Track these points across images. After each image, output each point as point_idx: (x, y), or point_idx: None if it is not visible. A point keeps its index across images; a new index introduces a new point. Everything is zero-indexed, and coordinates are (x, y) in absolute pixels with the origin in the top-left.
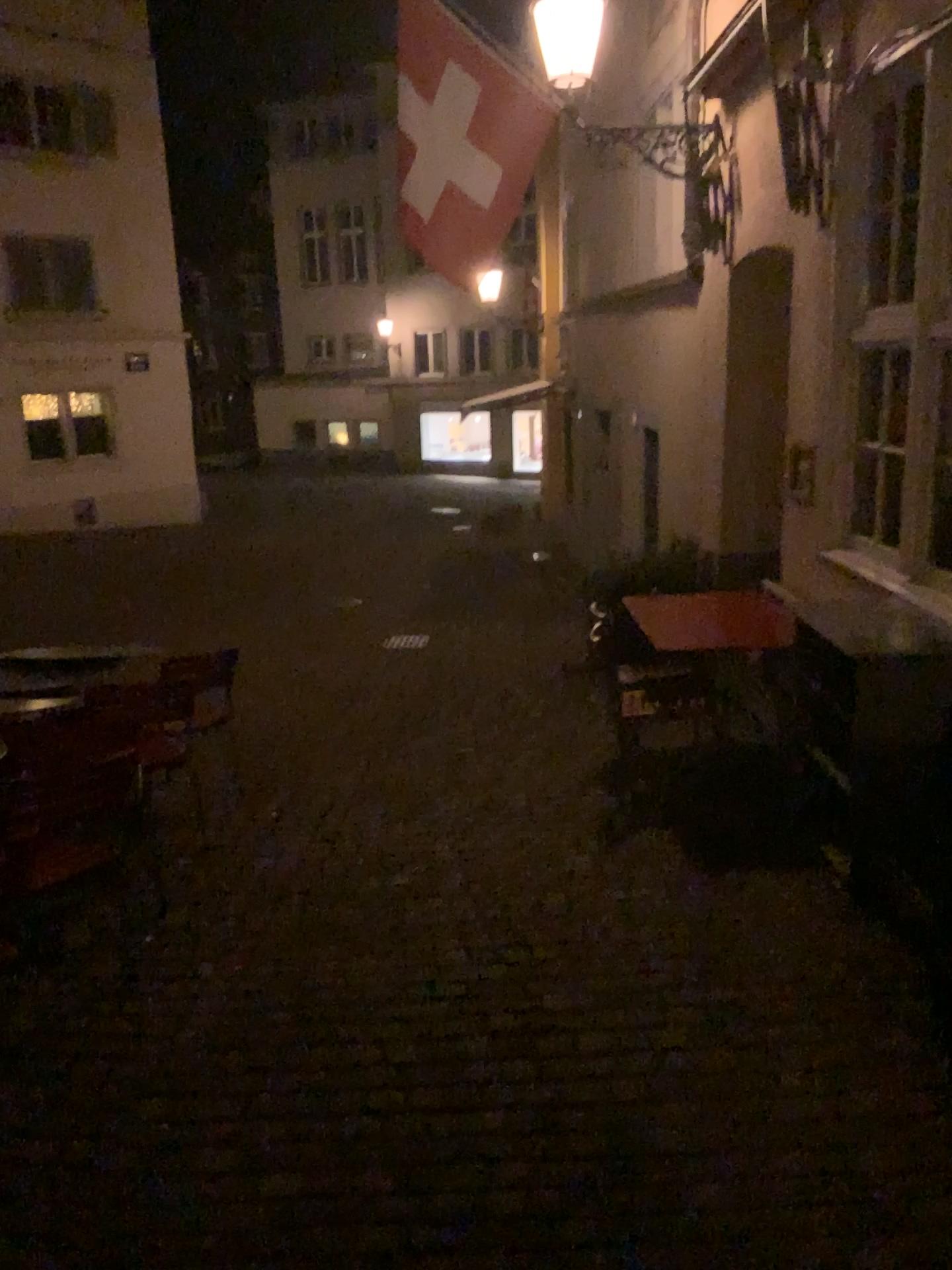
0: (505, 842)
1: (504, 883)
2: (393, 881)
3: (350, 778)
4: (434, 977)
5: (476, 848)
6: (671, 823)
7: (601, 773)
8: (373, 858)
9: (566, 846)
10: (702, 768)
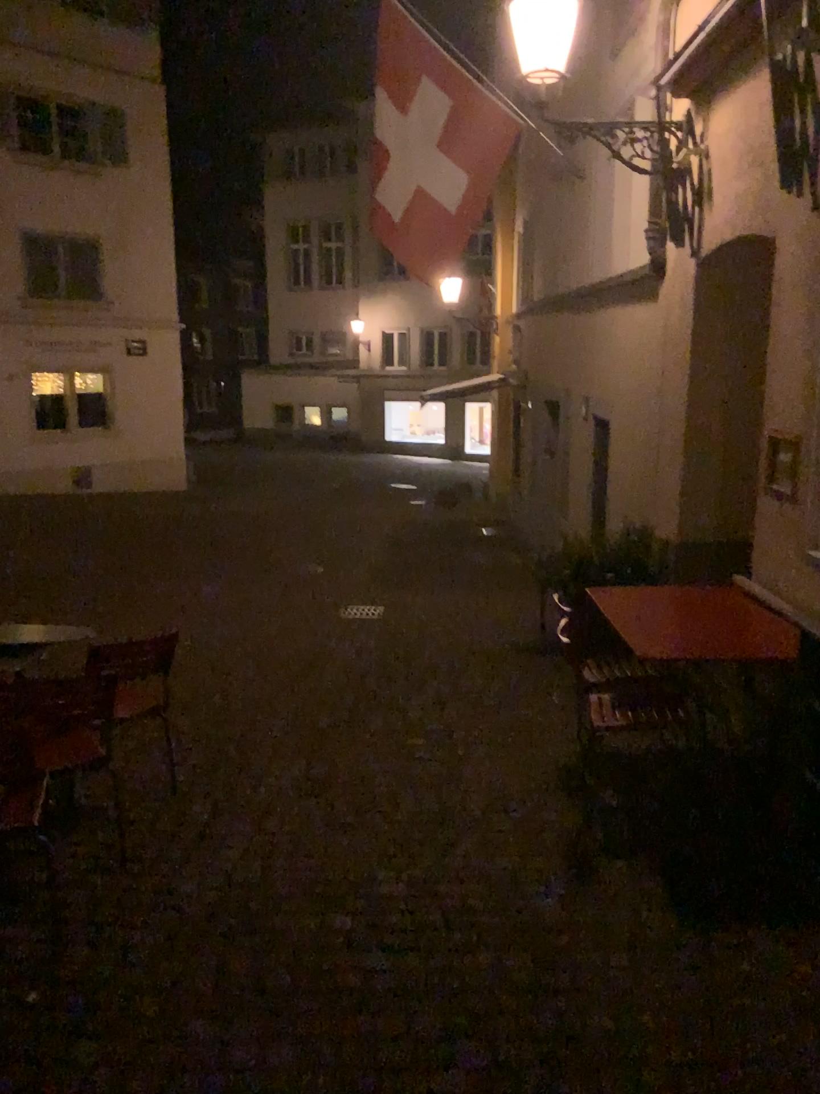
0: (458, 871)
1: (458, 934)
2: (328, 922)
3: (292, 777)
4: (369, 1089)
5: (426, 880)
6: (645, 853)
7: (562, 782)
8: (308, 887)
9: (529, 881)
10: (674, 784)
